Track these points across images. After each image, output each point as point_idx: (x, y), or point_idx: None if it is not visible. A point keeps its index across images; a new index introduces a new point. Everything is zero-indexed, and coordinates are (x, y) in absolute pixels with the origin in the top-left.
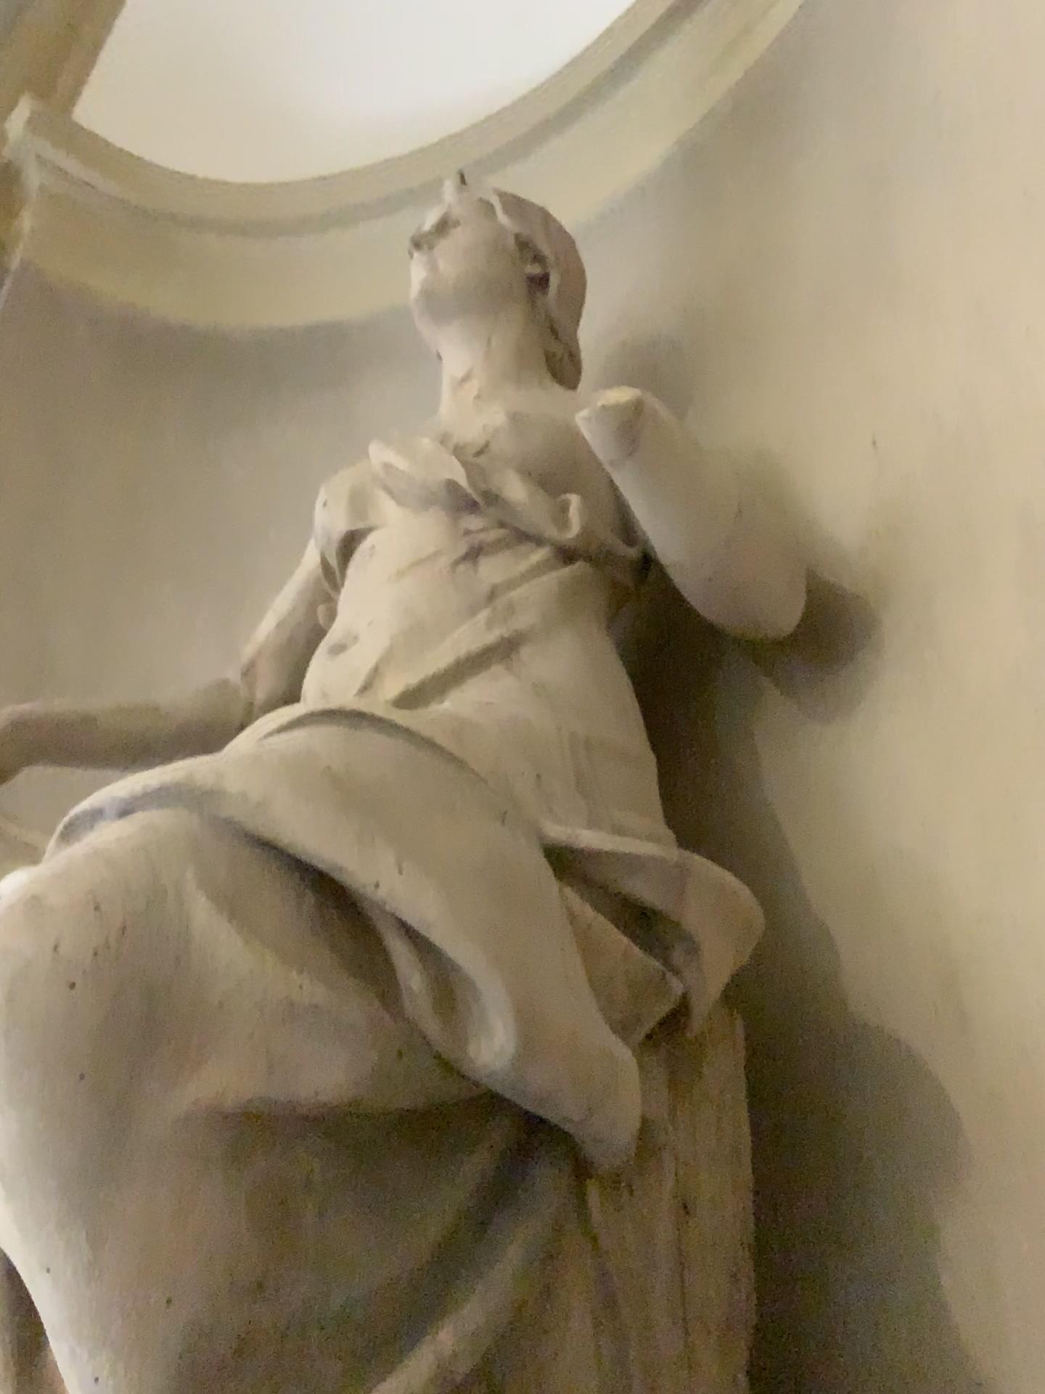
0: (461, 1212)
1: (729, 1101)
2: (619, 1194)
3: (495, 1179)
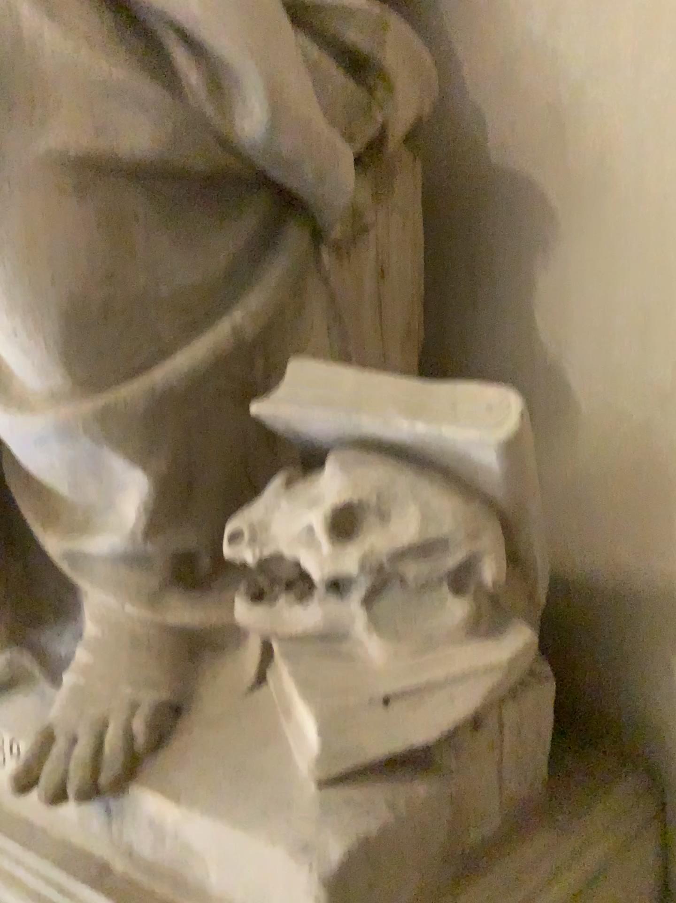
0: (240, 254)
1: (412, 212)
2: (342, 259)
3: (261, 237)
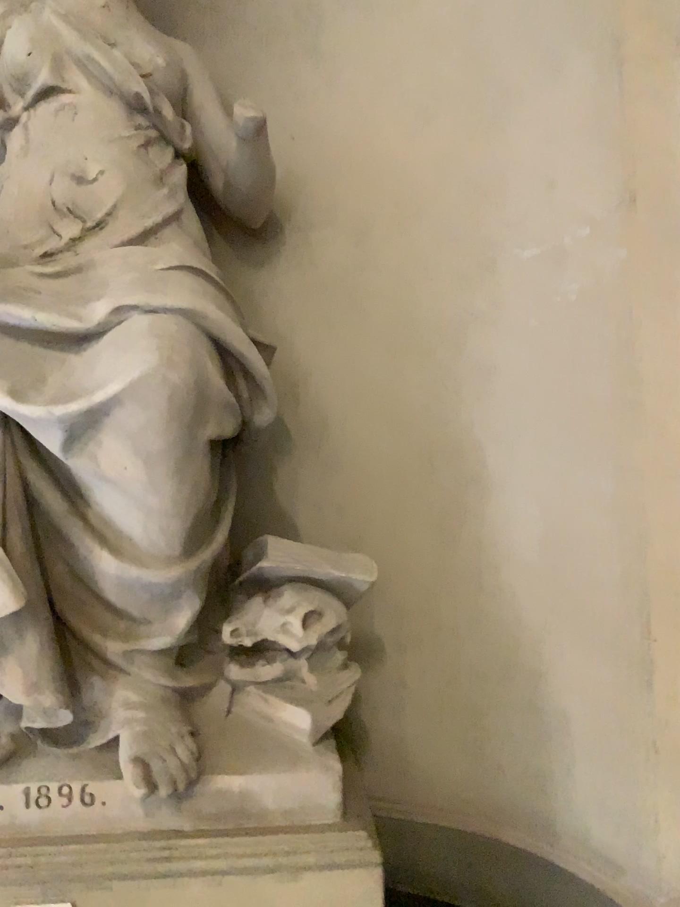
0: (216, 451)
1: None
2: None
3: None
